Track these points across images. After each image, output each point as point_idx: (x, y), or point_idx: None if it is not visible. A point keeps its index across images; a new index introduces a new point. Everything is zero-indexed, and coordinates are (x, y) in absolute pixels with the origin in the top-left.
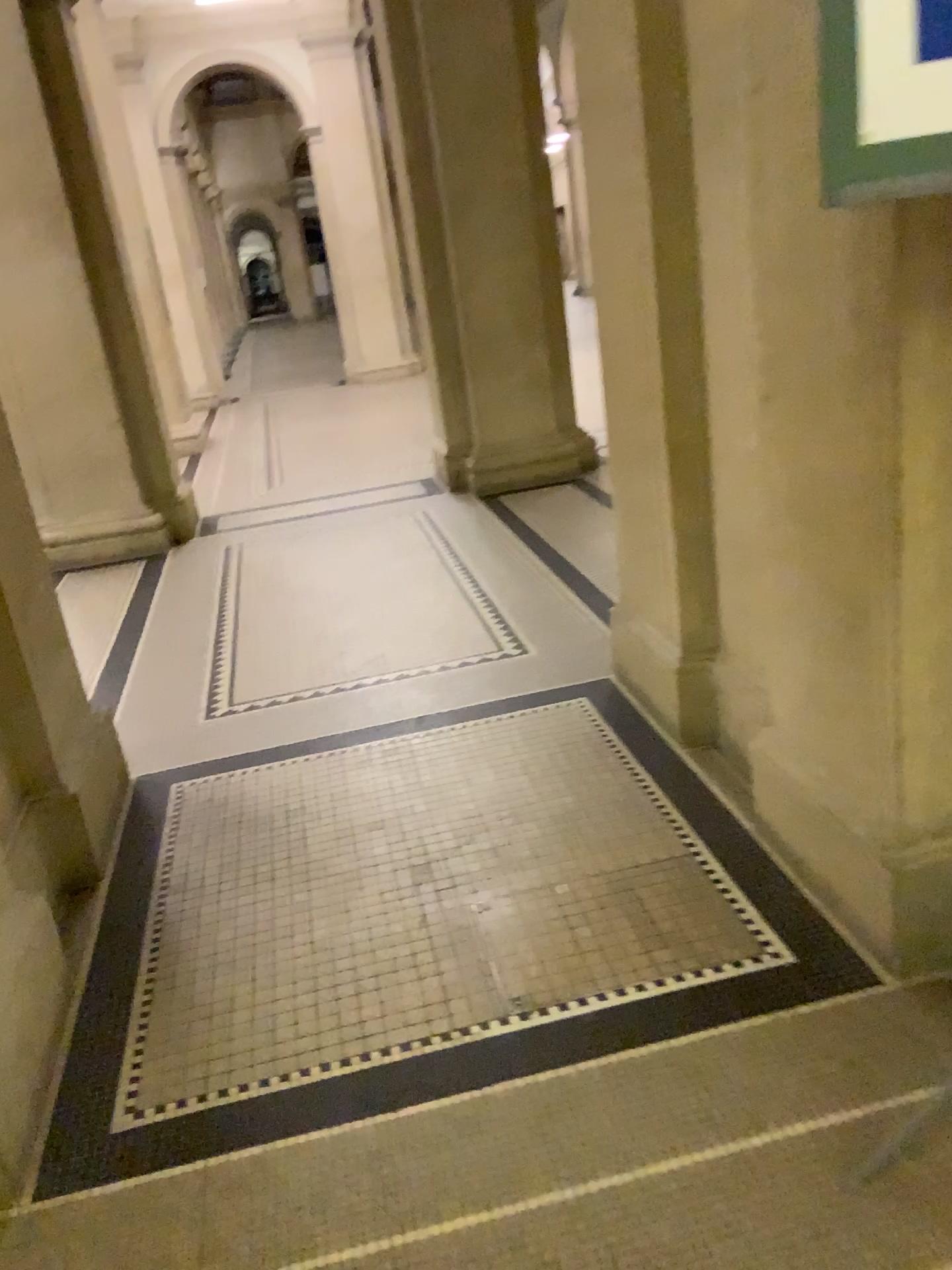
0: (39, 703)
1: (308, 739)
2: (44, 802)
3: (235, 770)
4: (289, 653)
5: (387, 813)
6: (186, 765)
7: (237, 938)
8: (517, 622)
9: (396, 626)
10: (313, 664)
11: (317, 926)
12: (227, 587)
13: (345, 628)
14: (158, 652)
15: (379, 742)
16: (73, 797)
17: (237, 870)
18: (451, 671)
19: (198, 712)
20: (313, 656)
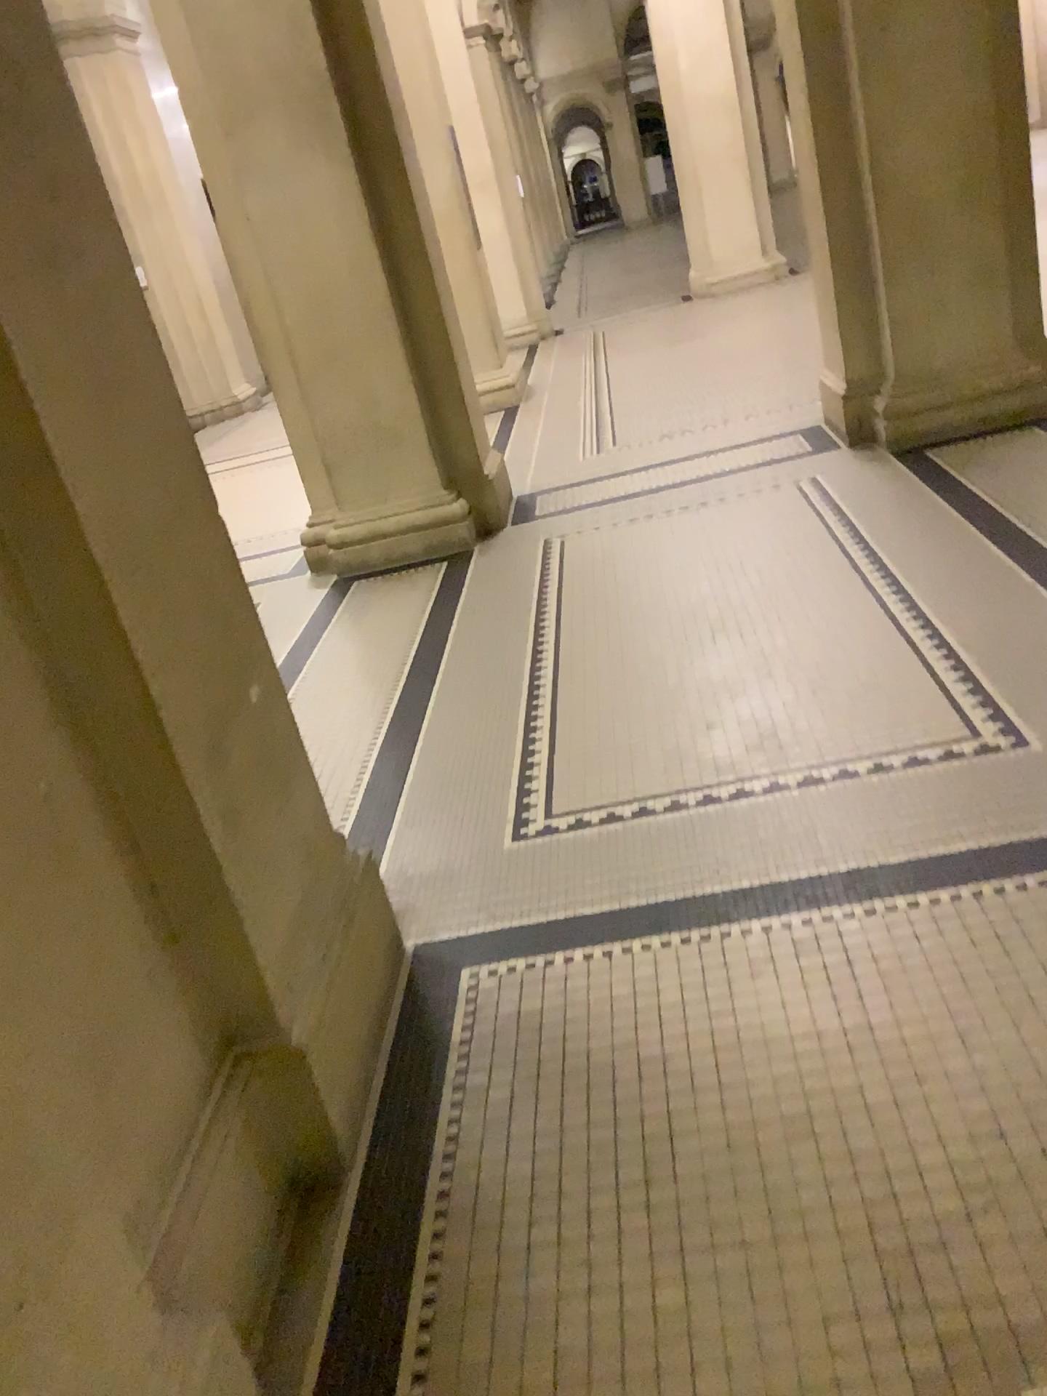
0: (240, 897)
1: (668, 898)
2: (252, 1059)
3: (556, 952)
4: (634, 722)
5: (815, 1094)
6: (483, 932)
7: (557, 1386)
8: (992, 679)
9: (793, 680)
10: (670, 745)
11: (702, 1384)
12: (547, 606)
13: (714, 680)
14: (455, 712)
15: (785, 916)
16: (299, 1042)
17: (557, 1191)
18: (892, 773)
19: (504, 826)
20: (670, 731)
